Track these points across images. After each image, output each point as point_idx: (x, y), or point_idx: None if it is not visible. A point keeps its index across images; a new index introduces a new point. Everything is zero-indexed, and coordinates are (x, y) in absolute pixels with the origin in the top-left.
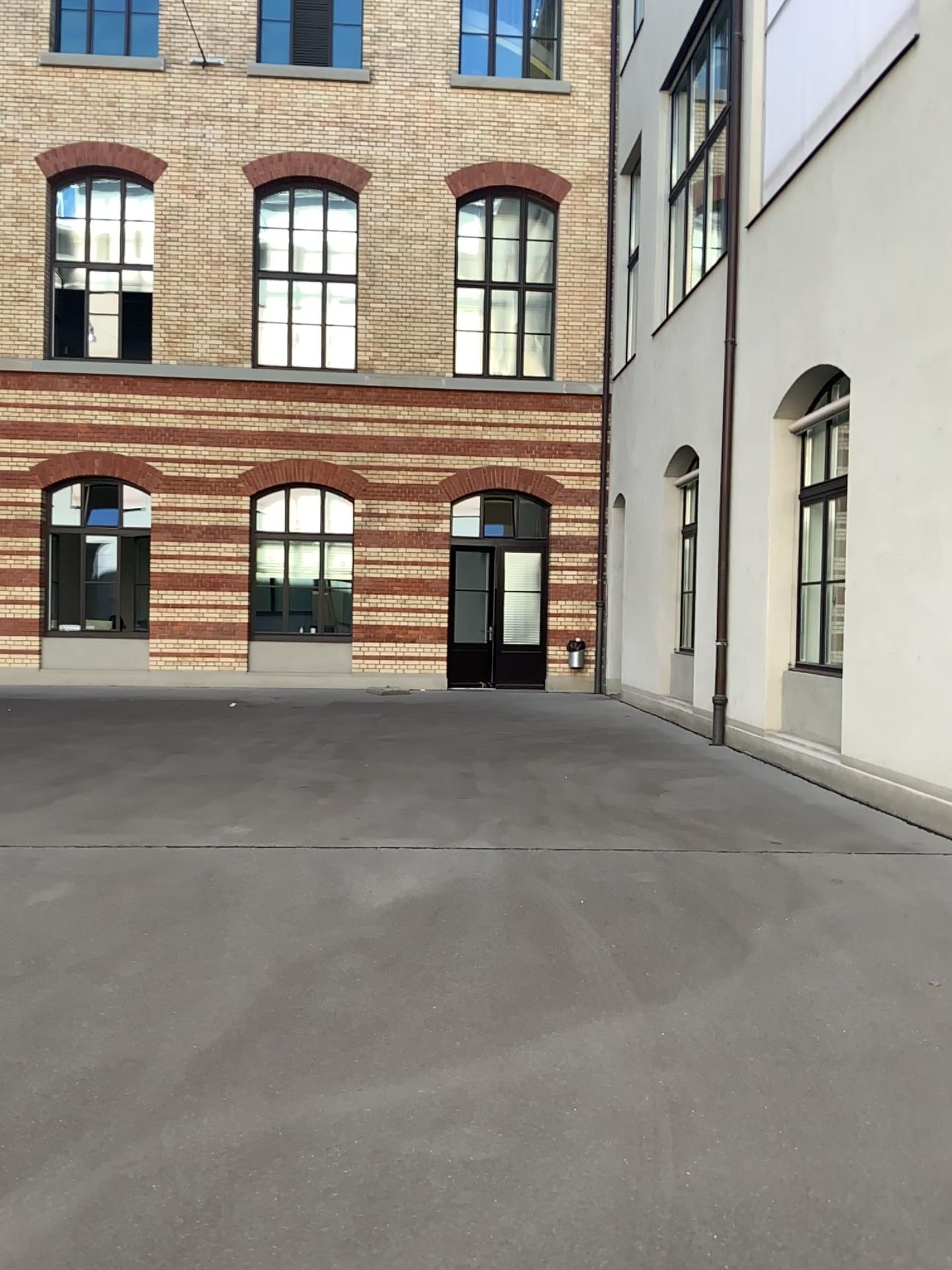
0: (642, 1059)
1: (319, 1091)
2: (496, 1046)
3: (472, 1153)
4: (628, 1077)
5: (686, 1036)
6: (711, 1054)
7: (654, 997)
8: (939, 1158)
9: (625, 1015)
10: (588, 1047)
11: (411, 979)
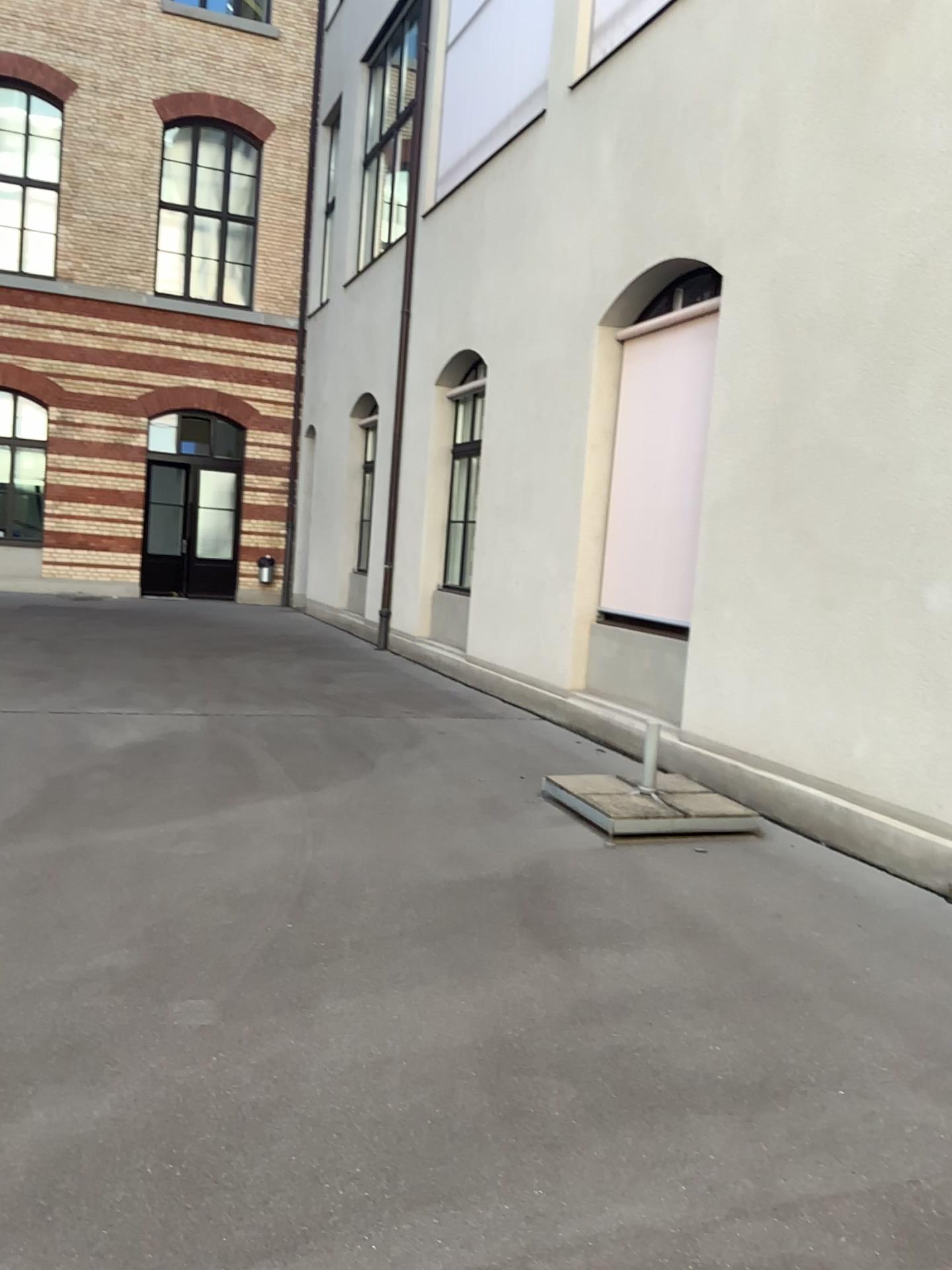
0: (300, 816)
1: (98, 831)
2: (209, 812)
3: (198, 852)
4: (290, 822)
5: (328, 806)
6: (341, 813)
7: (310, 790)
8: (454, 846)
9: (290, 798)
10: (266, 811)
11: (147, 783)
